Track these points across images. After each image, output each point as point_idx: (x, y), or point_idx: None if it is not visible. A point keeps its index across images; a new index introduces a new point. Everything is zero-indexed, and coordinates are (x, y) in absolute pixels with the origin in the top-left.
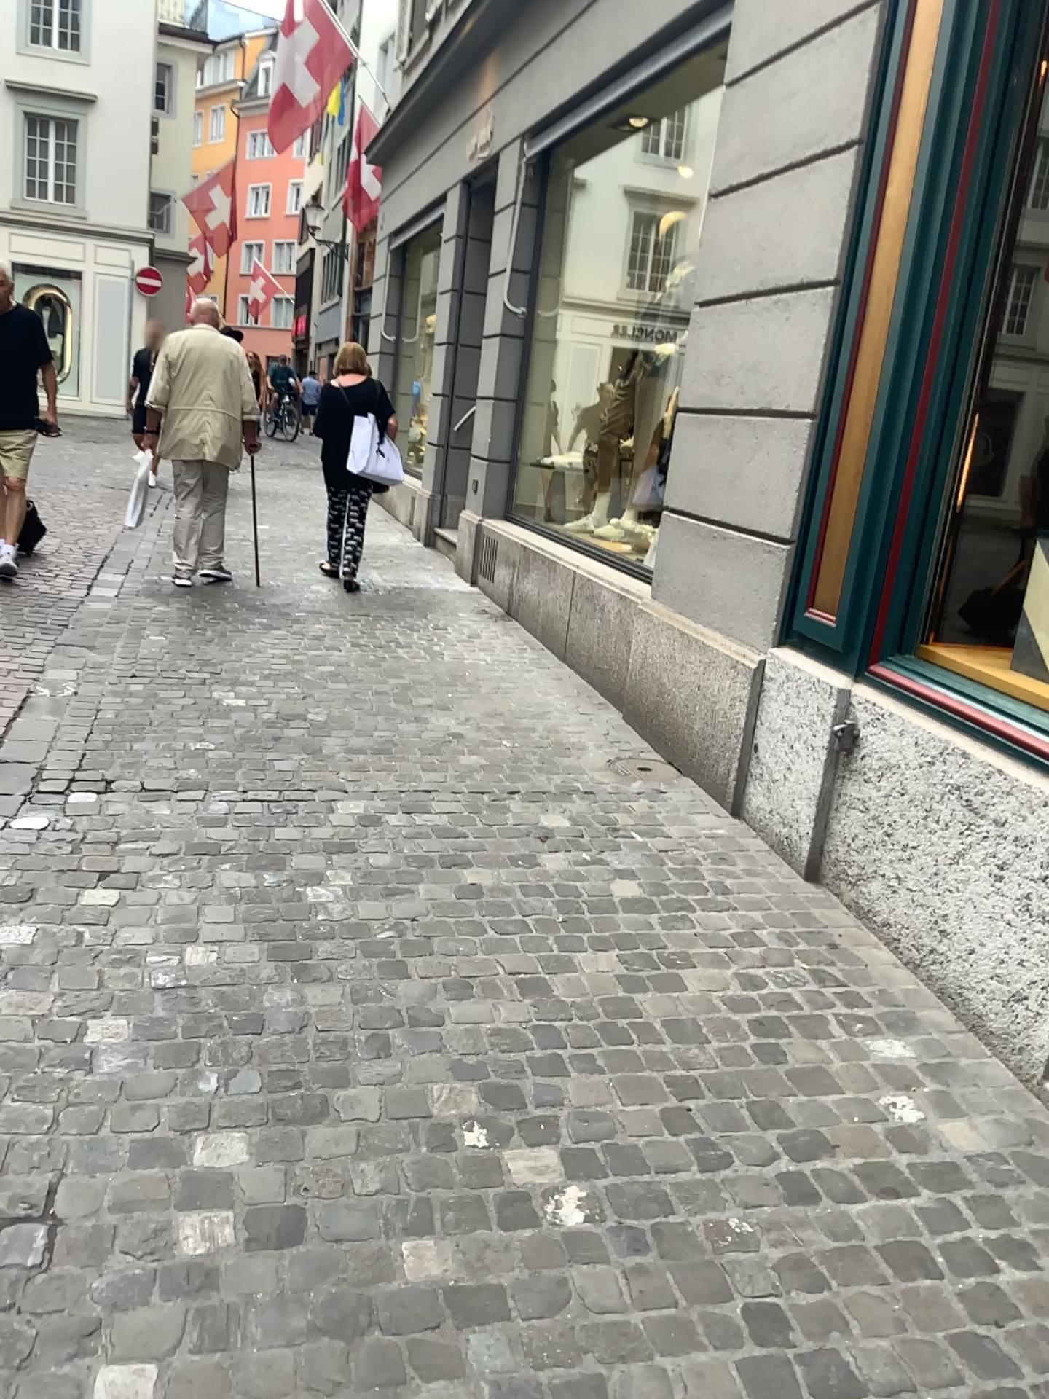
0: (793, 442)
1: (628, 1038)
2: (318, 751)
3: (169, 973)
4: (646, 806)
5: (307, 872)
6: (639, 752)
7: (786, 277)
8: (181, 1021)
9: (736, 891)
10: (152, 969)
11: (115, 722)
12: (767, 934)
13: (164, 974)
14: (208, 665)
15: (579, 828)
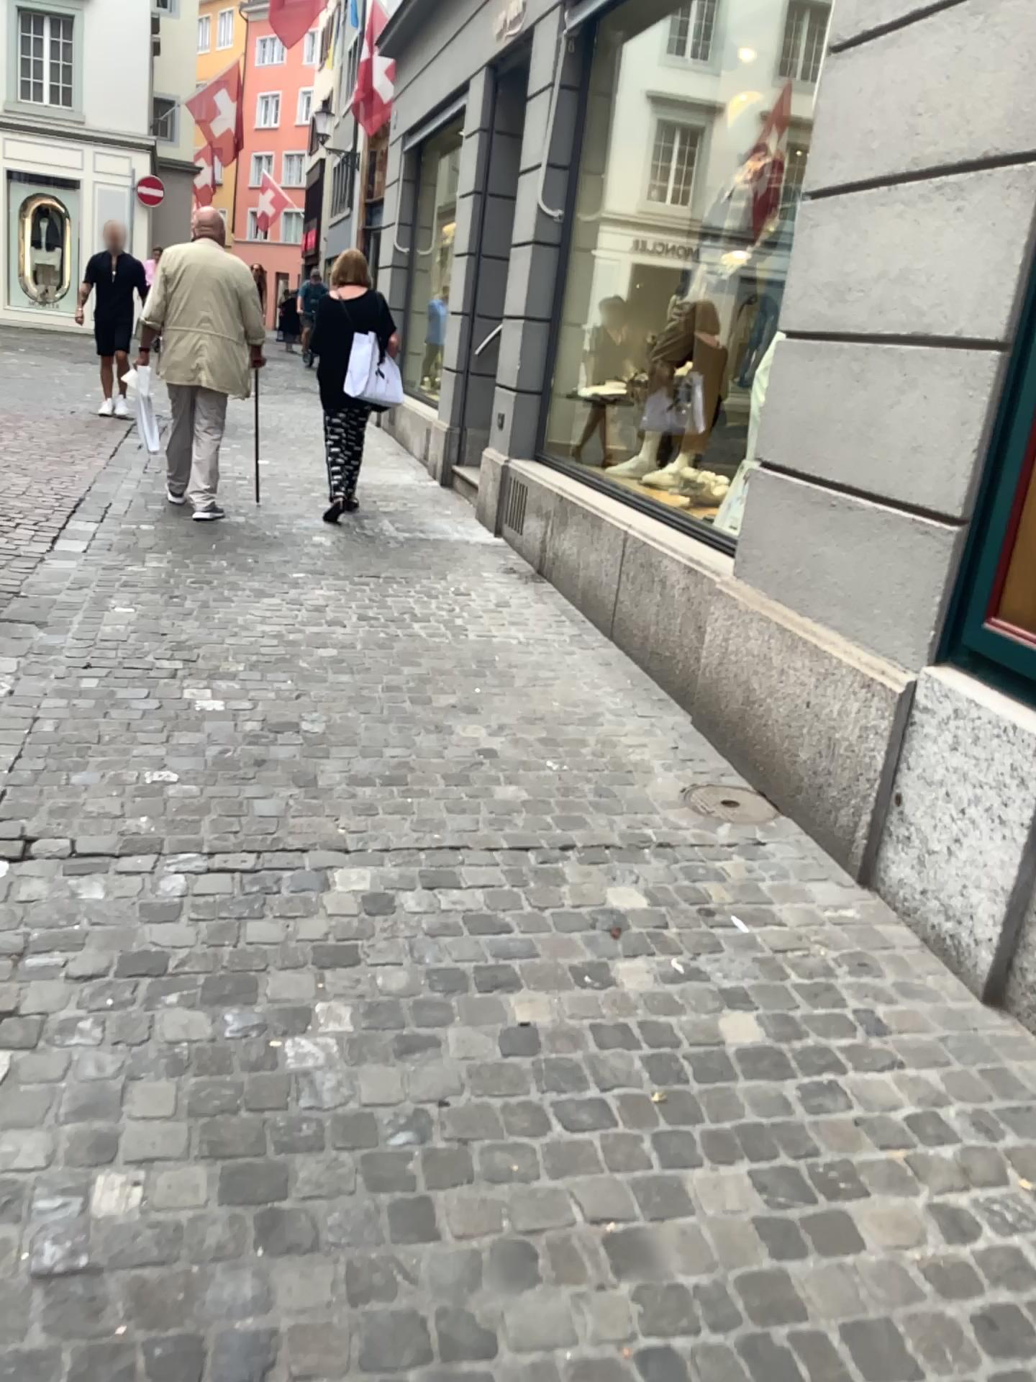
0: (967, 384)
1: (797, 1381)
2: (314, 785)
3: (59, 1246)
4: (743, 869)
5: (290, 1006)
6: (720, 776)
7: (956, 151)
8: (65, 1367)
9: (894, 1030)
10: (34, 1238)
11: (52, 742)
12: (958, 1121)
13: (51, 1248)
14: (183, 652)
15: (661, 912)
